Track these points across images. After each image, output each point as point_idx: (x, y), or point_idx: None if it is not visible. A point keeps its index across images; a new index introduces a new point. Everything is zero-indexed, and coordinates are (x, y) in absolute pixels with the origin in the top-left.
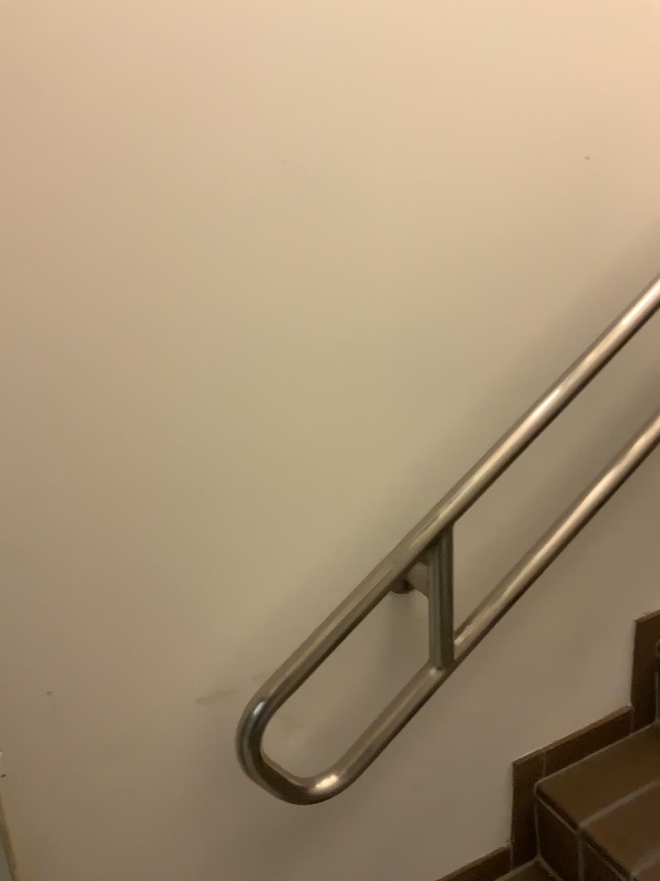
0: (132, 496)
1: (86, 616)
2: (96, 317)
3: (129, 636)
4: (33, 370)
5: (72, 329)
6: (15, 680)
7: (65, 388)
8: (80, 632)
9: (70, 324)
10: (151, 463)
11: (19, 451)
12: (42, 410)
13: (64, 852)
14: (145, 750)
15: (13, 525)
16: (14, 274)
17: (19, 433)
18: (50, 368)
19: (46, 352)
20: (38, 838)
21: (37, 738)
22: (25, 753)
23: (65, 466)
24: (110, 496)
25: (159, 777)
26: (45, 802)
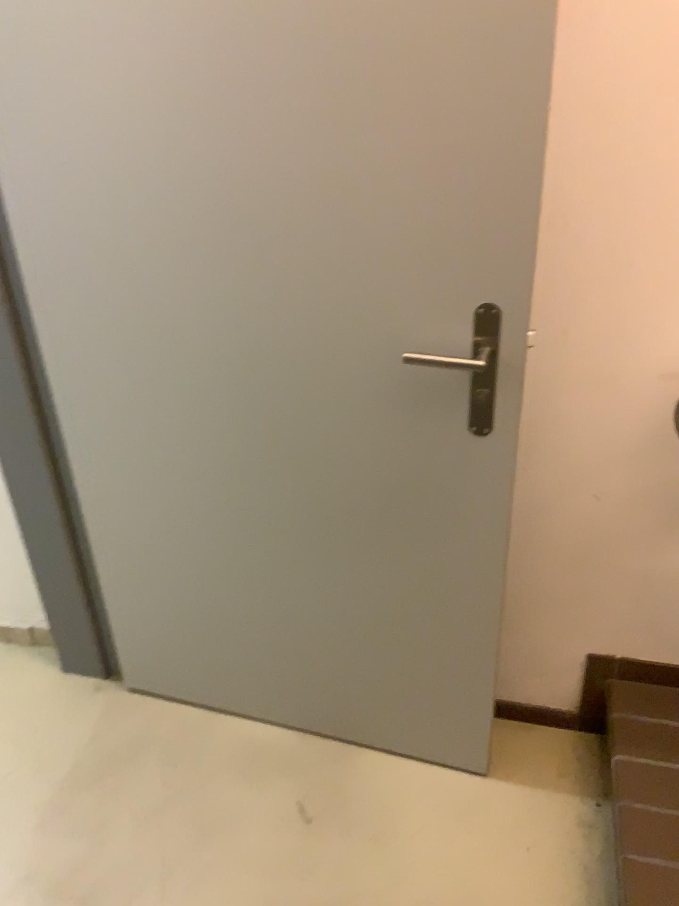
0: (653, 206)
1: (597, 284)
2: (667, 64)
3: (621, 308)
4: (613, 99)
5: (647, 72)
6: (543, 313)
7: (631, 115)
8: (590, 294)
9: (647, 67)
10: (674, 183)
11: (588, 157)
12: (611, 130)
13: (540, 438)
14: (607, 394)
15: (571, 207)
16: (621, 27)
17: (592, 143)
18: (625, 99)
19: (625, 87)
20: (527, 422)
21: (545, 357)
22: (535, 364)
23: (614, 173)
24: (638, 202)
25: (611, 418)
26: (537, 401)
